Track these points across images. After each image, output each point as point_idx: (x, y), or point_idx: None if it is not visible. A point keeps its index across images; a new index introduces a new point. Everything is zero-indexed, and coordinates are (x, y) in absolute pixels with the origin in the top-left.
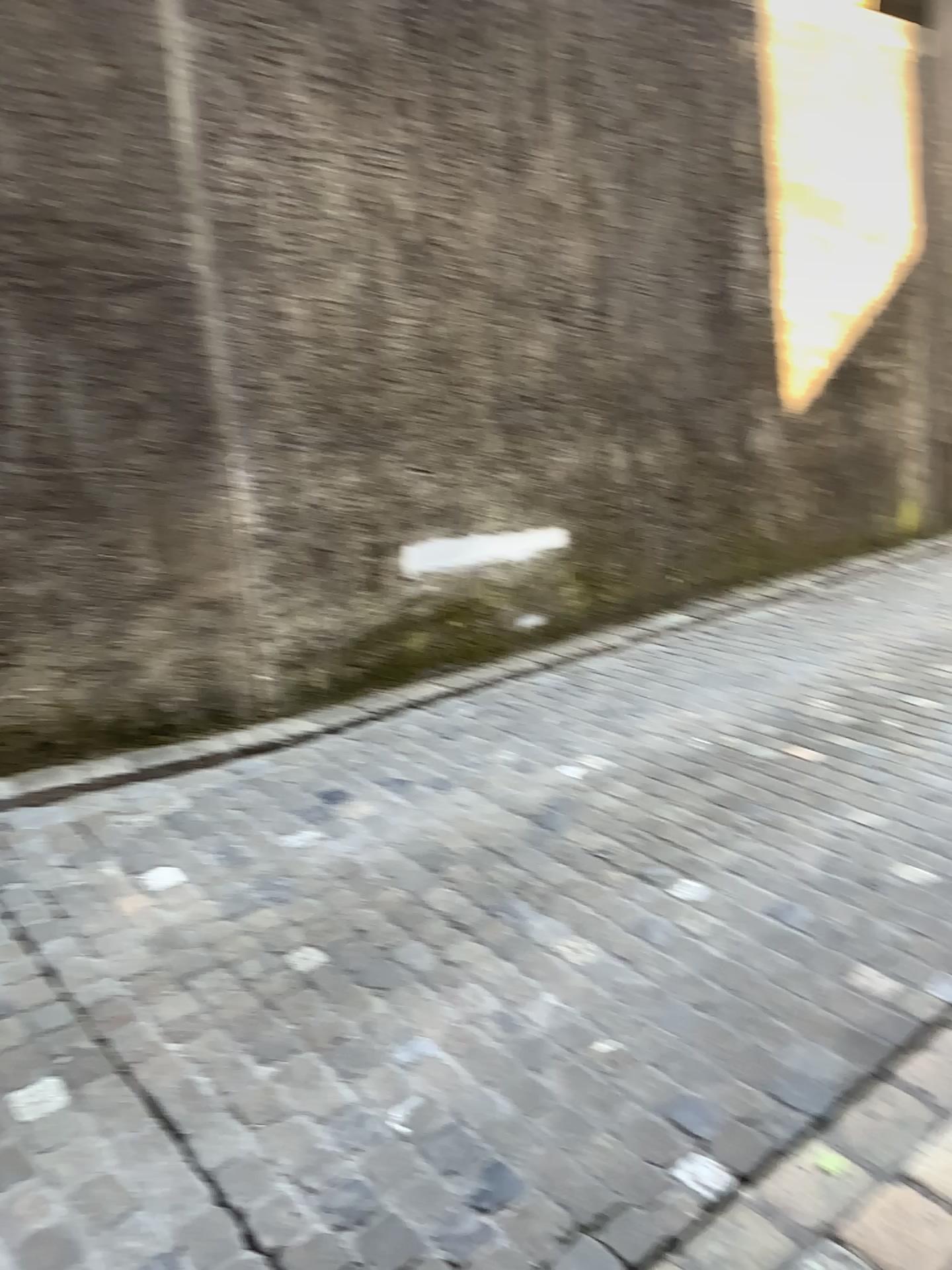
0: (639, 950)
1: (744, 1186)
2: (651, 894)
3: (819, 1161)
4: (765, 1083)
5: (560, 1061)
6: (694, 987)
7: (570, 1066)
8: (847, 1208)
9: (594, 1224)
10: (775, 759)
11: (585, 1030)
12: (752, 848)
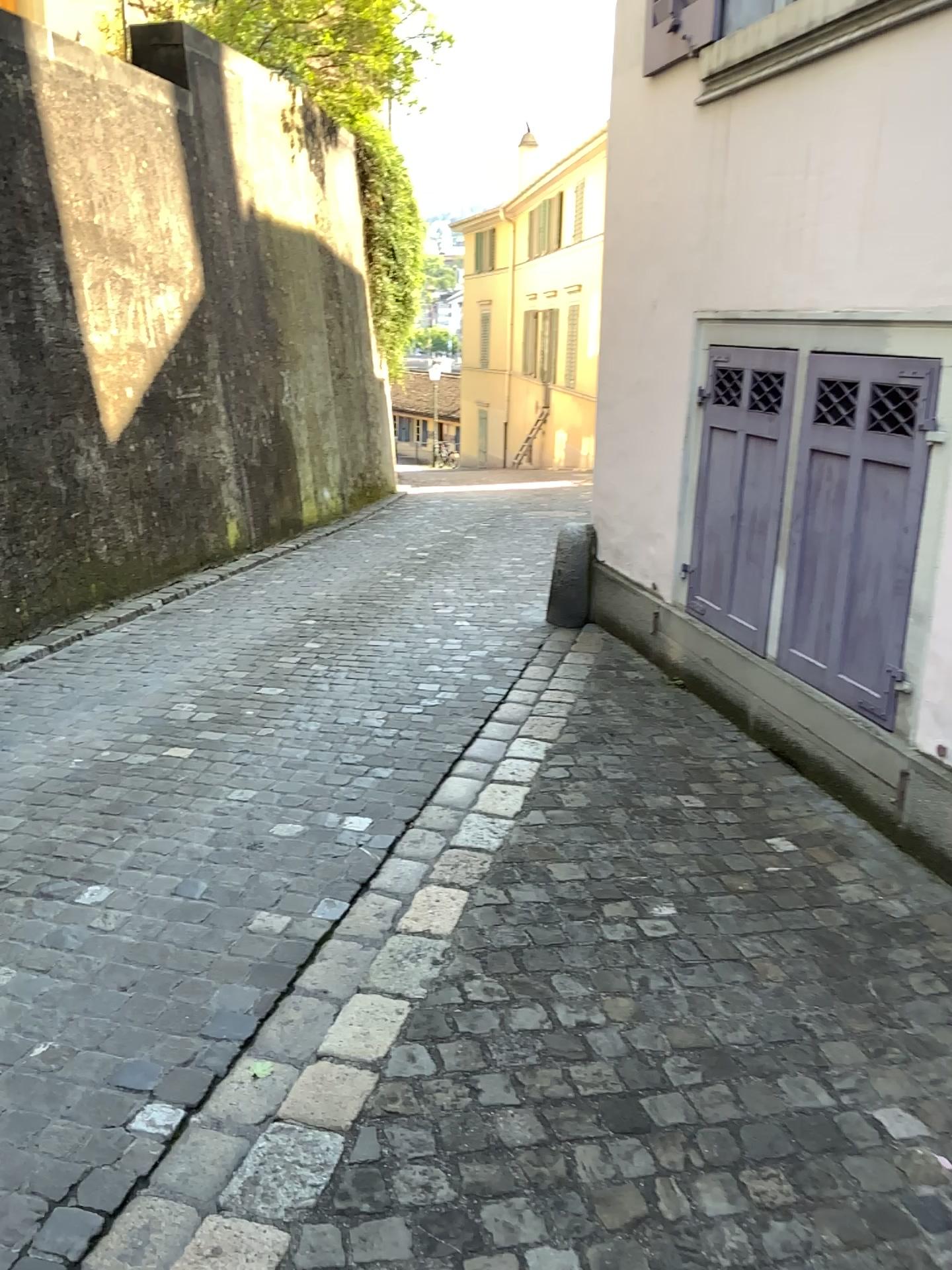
0: (55, 958)
1: (195, 1109)
2: (54, 907)
3: (252, 1066)
4: (196, 1026)
5: (1, 1076)
6: (115, 973)
7: (11, 1077)
8: (281, 1091)
9: (70, 1192)
10: (144, 763)
11: (18, 1042)
12: (141, 844)
